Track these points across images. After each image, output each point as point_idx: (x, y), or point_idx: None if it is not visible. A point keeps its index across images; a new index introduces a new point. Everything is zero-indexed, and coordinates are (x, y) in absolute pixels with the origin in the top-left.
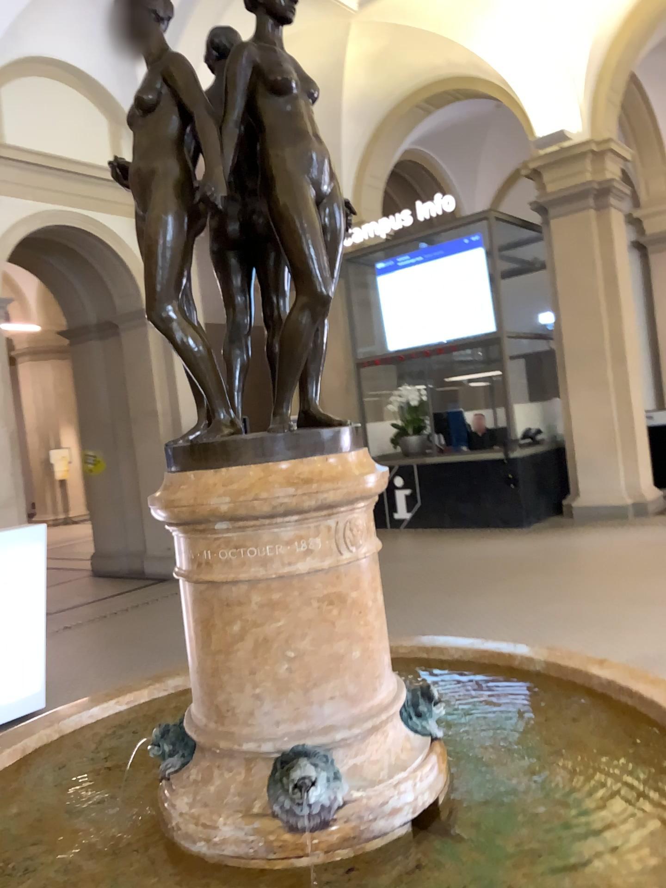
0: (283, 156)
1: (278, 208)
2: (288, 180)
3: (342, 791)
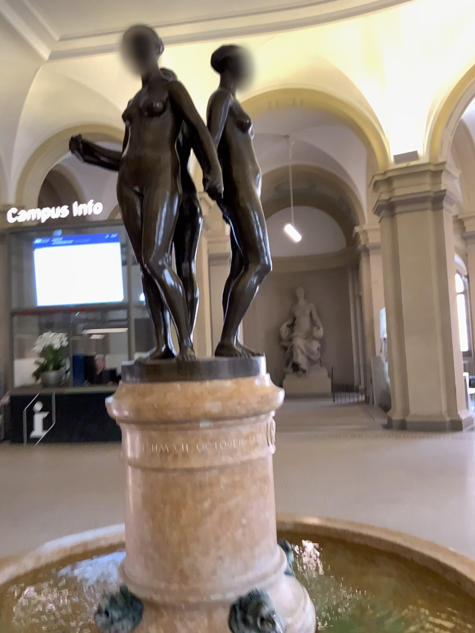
0: (243, 170)
1: (237, 202)
2: (246, 185)
3: (279, 619)
